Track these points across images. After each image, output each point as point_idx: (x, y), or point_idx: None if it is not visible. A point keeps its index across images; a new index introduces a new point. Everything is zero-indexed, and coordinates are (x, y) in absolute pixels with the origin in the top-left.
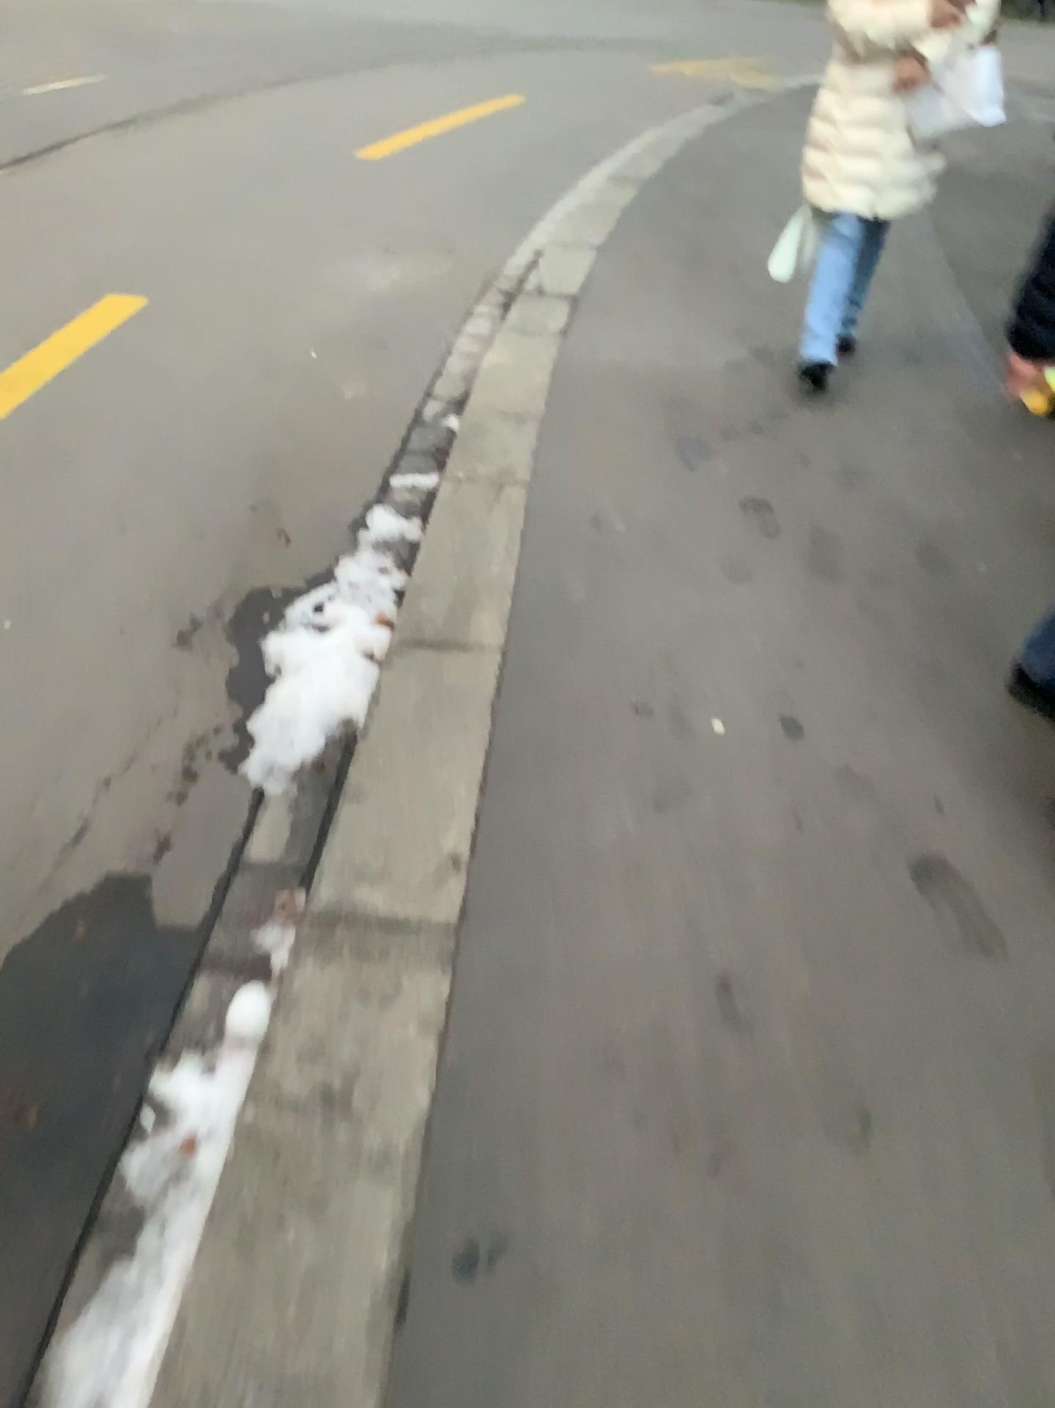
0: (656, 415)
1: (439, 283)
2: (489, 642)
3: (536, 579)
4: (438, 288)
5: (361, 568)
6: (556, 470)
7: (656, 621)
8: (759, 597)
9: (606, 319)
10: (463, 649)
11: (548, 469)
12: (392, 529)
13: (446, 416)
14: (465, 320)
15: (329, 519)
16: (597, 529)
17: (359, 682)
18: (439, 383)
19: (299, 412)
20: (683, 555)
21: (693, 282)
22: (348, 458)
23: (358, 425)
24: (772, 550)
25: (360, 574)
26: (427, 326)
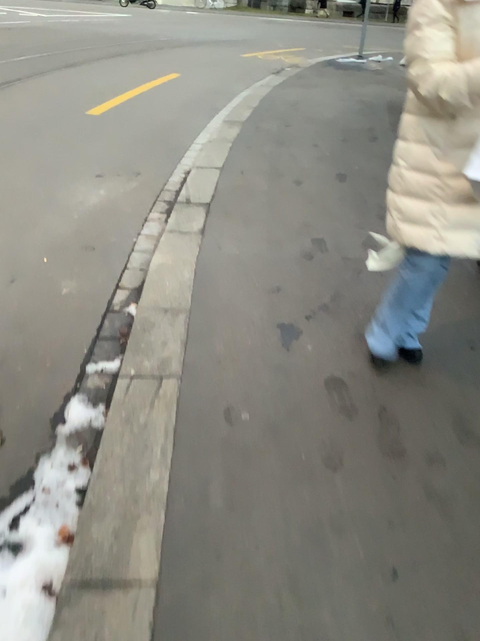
0: (262, 298)
1: (130, 195)
2: (144, 573)
3: (184, 484)
4: (129, 199)
5: (55, 467)
6: (198, 357)
7: (276, 531)
8: (349, 487)
9: (227, 218)
10: (123, 584)
11: (192, 357)
12: (83, 420)
13: (128, 303)
14: (145, 222)
15: (39, 411)
16: (228, 420)
17: (35, 630)
18: (126, 273)
19: (31, 308)
20: (290, 445)
21: (275, 186)
22: (59, 347)
23: (70, 315)
24: (352, 431)
25: (54, 475)
26: (121, 228)
